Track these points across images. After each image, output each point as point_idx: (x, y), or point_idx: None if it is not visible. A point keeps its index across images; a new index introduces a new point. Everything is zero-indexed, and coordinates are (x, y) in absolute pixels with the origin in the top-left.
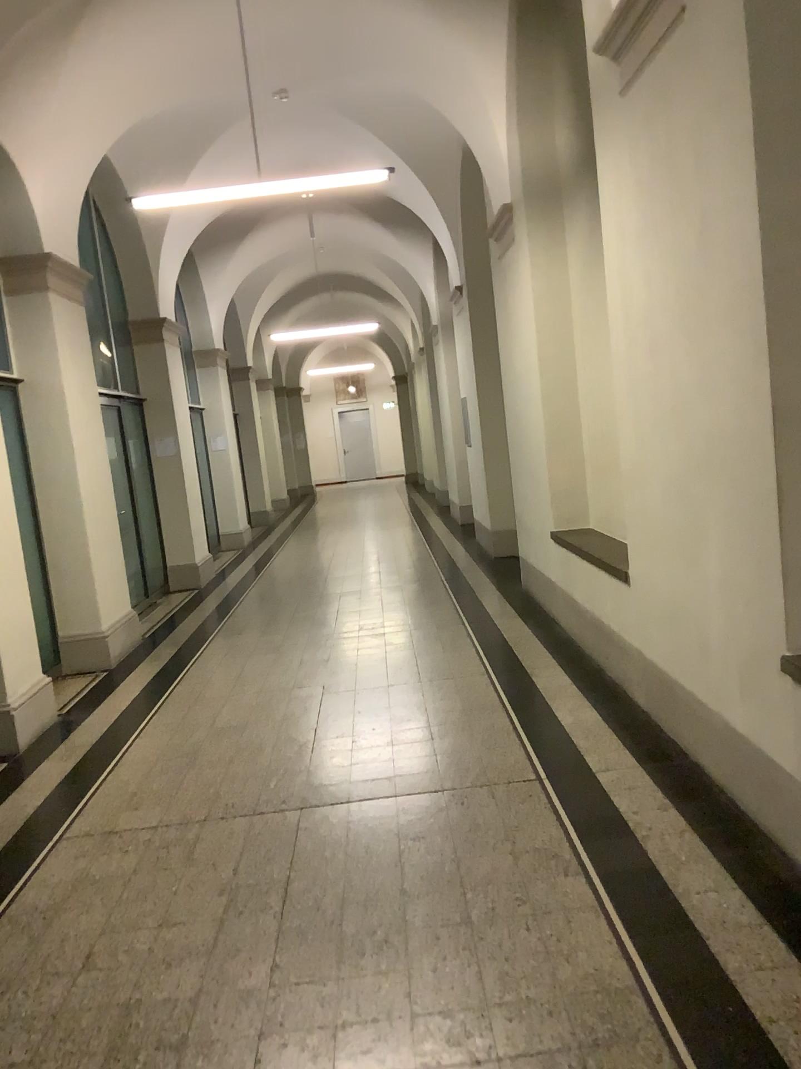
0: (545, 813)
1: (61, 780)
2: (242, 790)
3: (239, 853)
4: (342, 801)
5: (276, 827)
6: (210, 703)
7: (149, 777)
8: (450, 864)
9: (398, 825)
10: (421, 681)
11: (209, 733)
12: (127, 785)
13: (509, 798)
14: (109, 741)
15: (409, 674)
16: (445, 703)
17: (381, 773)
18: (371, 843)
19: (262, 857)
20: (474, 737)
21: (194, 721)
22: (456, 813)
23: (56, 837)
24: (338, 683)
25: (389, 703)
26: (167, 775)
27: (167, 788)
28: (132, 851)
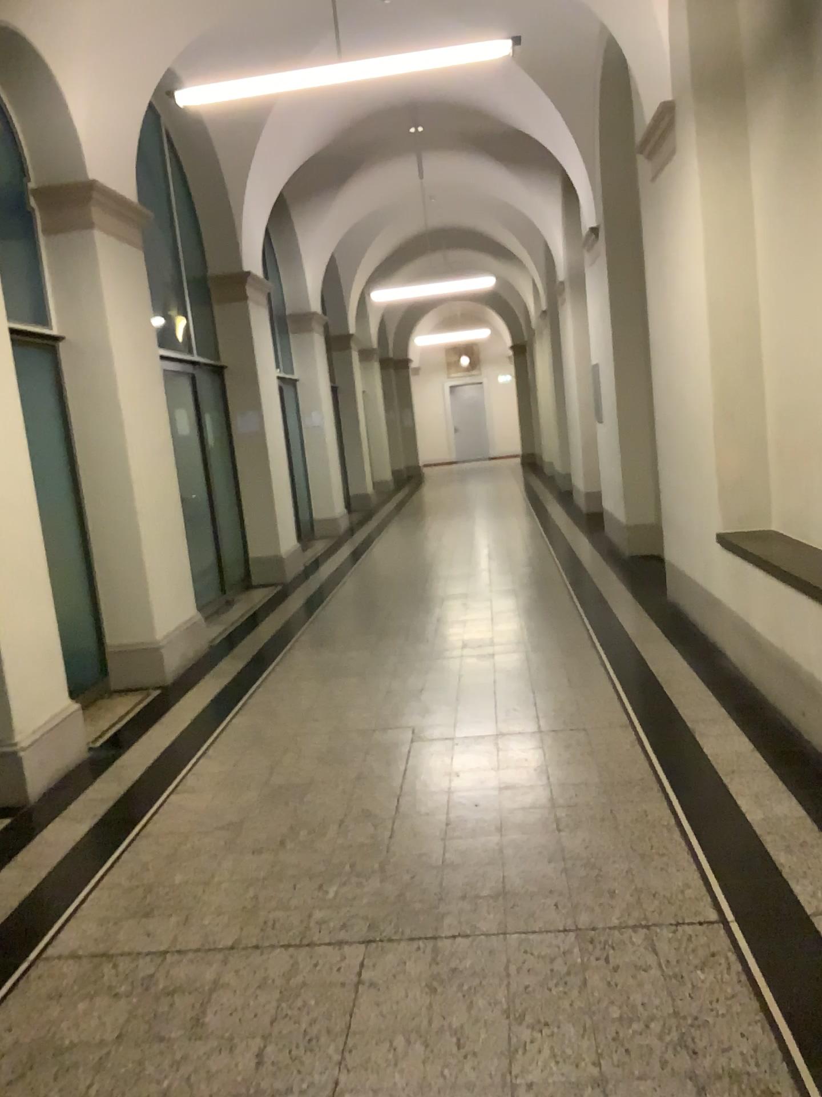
0: (741, 995)
1: (60, 858)
2: (289, 899)
3: (267, 1025)
4: (426, 937)
5: (327, 977)
6: (269, 747)
7: (170, 863)
8: (592, 1093)
9: (507, 994)
10: (540, 731)
11: (259, 794)
12: (139, 876)
13: (679, 958)
14: (134, 799)
15: (525, 718)
16: (574, 769)
17: (484, 886)
18: (465, 1031)
19: (299, 1038)
20: (618, 831)
21: (244, 774)
22: (597, 978)
23: (27, 962)
24: (432, 727)
25: (498, 763)
26: (195, 862)
27: (191, 884)
28: (120, 1000)
